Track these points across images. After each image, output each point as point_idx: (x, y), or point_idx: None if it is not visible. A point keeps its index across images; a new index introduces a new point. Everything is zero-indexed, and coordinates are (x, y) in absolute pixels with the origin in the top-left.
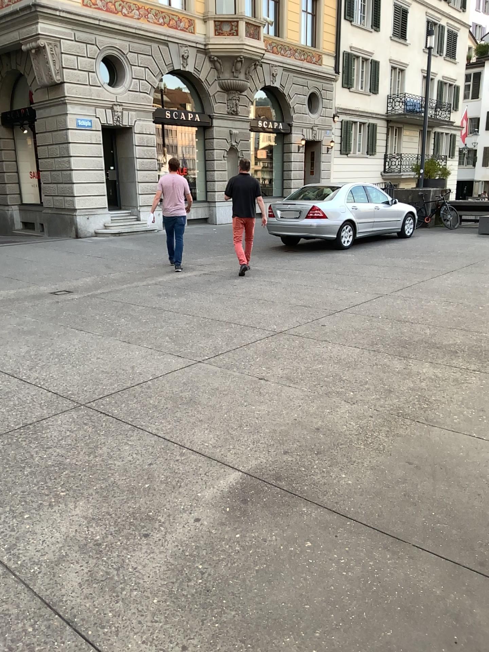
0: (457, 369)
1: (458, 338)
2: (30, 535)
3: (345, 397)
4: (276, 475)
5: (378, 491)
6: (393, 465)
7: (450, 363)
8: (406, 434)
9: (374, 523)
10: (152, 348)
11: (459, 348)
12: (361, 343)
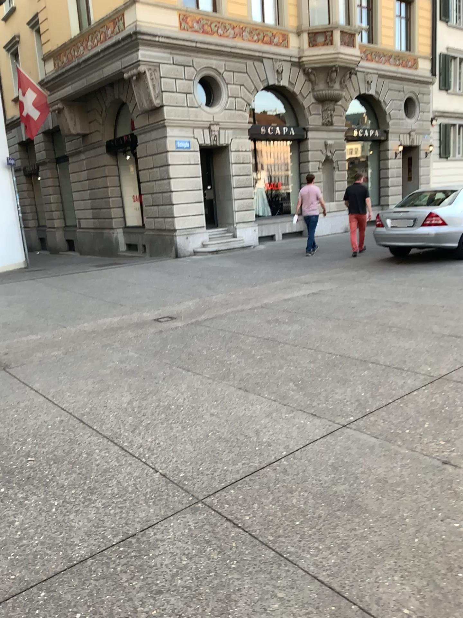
0: None
1: None
2: None
3: None
4: None
5: None
6: None
7: None
8: None
9: None
10: (279, 402)
11: None
12: None
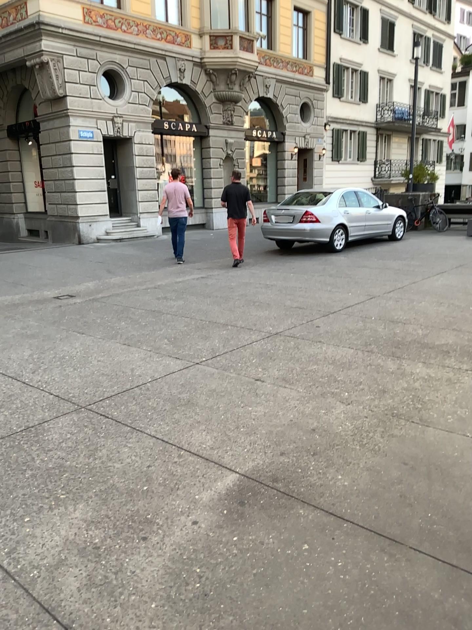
0: (450, 369)
1: (450, 338)
2: (33, 539)
3: (341, 398)
4: (275, 476)
5: (376, 493)
6: (390, 467)
7: (443, 363)
8: (402, 434)
9: (373, 525)
10: (152, 351)
11: (452, 348)
12: (355, 344)
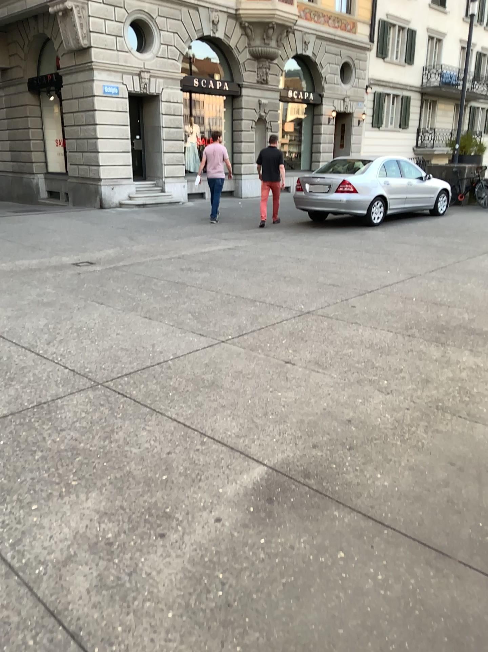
0: None
1: None
2: (41, 531)
3: (380, 388)
4: (307, 473)
5: (420, 498)
6: (435, 469)
7: None
8: (448, 432)
9: (417, 536)
10: (175, 327)
11: None
12: (395, 328)
